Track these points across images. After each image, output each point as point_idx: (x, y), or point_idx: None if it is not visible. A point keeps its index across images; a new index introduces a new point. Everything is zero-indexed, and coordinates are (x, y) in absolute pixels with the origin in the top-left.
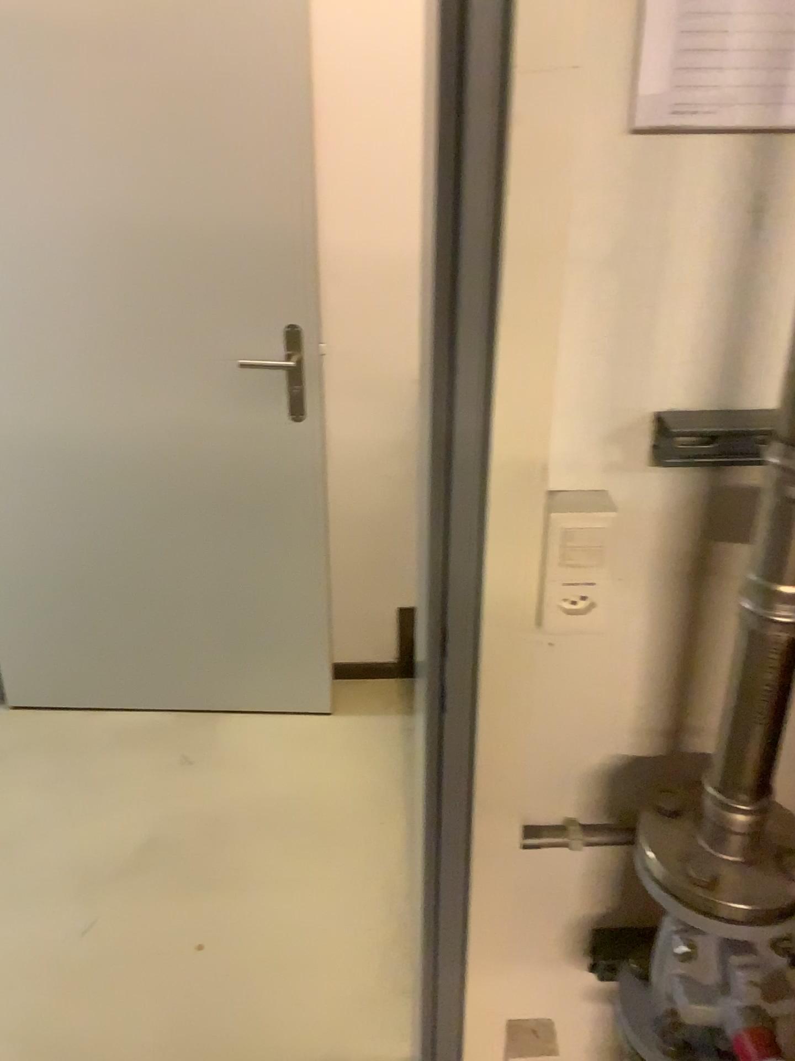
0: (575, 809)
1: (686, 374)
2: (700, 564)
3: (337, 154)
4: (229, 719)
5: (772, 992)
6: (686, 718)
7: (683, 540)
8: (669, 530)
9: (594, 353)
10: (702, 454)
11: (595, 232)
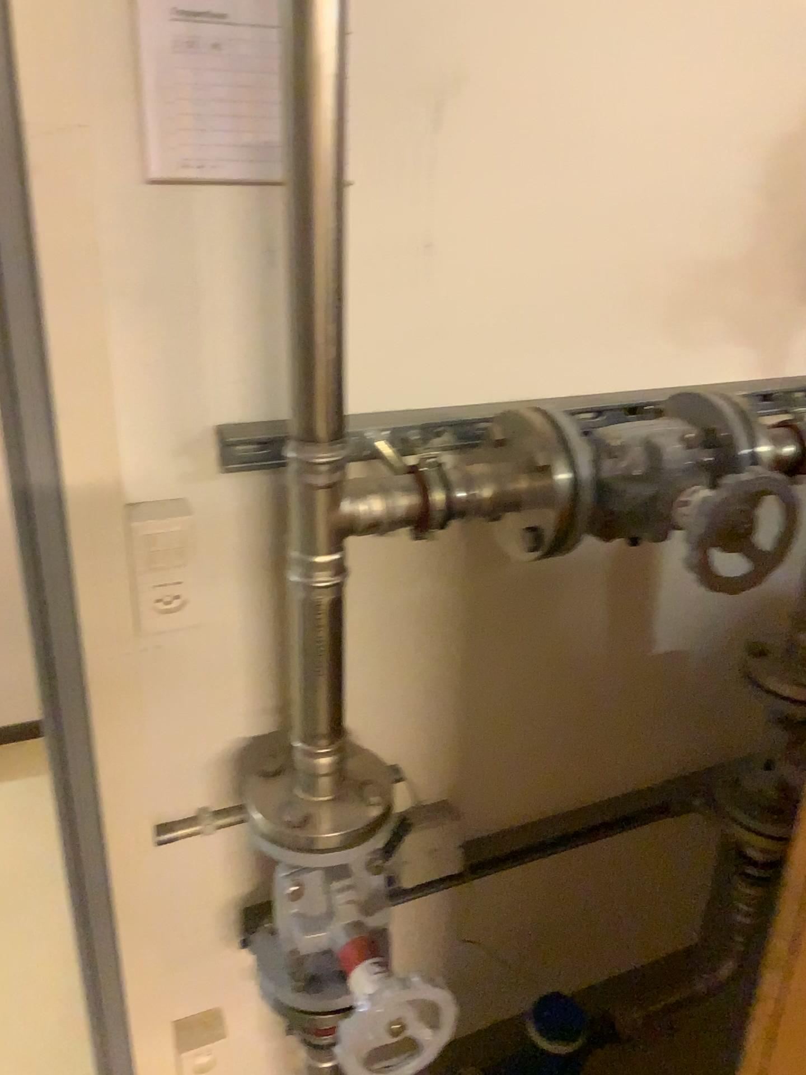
0: (205, 799)
1: (236, 391)
2: (278, 555)
3: None
4: None
5: (369, 906)
6: (291, 695)
7: (260, 536)
8: (246, 529)
9: (150, 376)
10: (257, 458)
11: (132, 270)
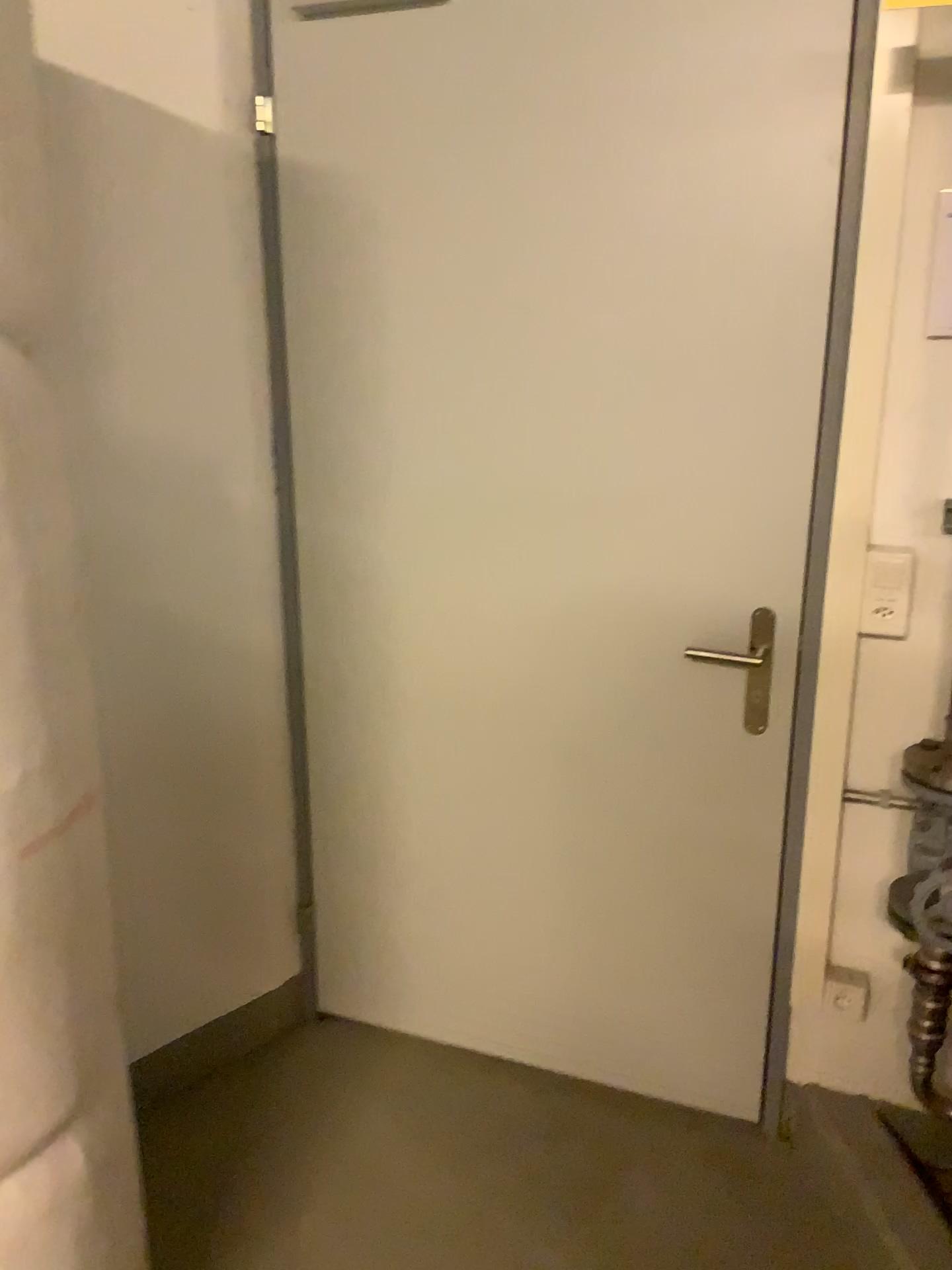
0: (888, 781)
1: None
2: None
3: None
4: None
5: None
6: None
7: None
8: None
9: (905, 461)
10: None
11: (906, 391)
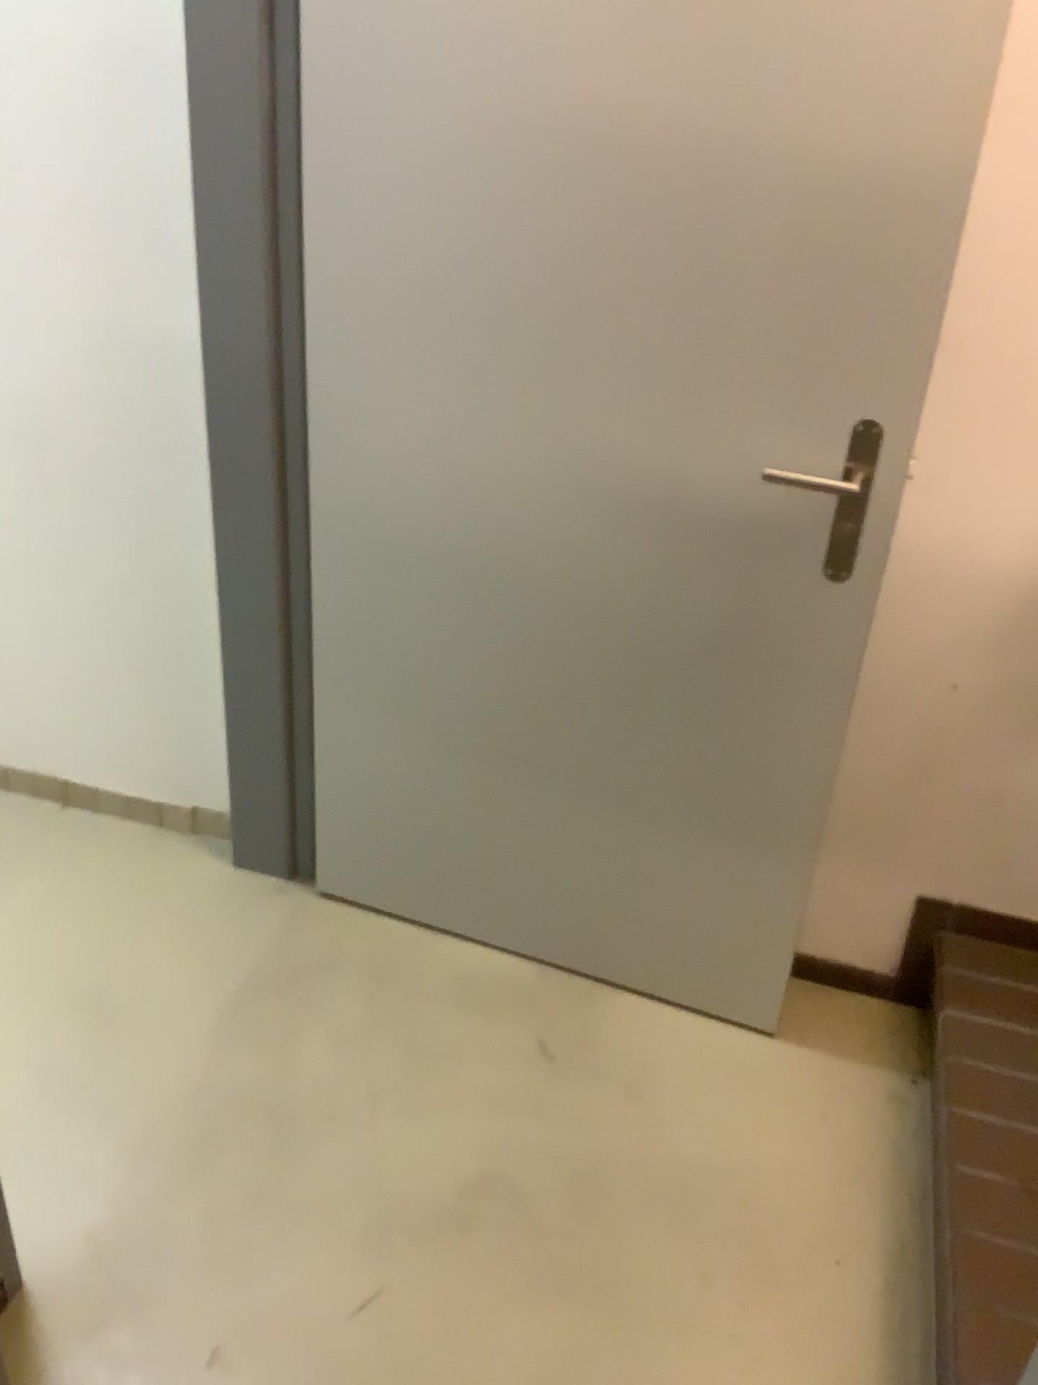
0: None
1: None
2: None
3: (1015, 133)
4: (615, 997)
5: None
6: None
7: None
8: None
9: None
10: None
11: None
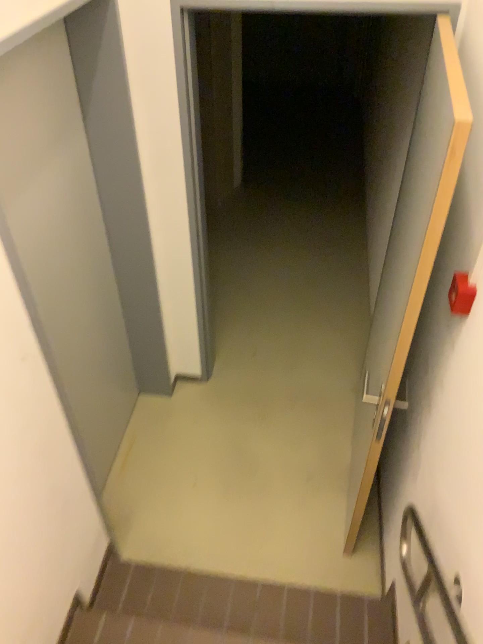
0: None
1: None
2: None
3: (469, 335)
4: (342, 498)
5: None
6: None
7: None
8: None
9: None
10: None
11: None
